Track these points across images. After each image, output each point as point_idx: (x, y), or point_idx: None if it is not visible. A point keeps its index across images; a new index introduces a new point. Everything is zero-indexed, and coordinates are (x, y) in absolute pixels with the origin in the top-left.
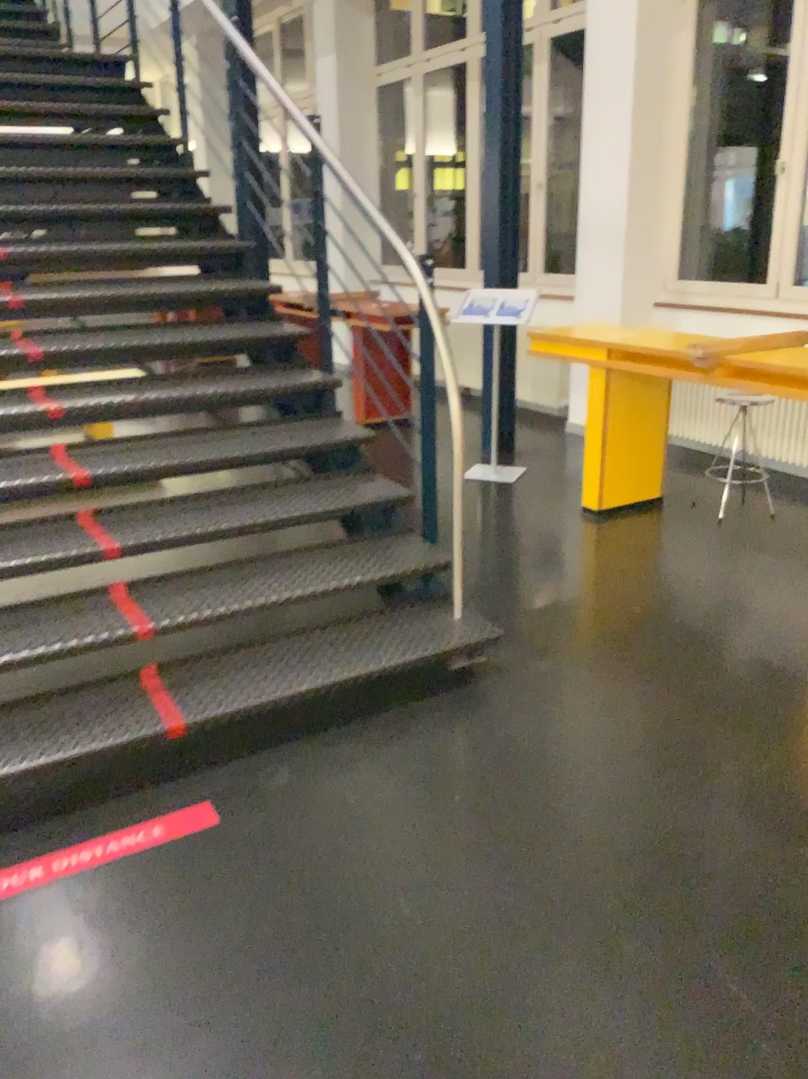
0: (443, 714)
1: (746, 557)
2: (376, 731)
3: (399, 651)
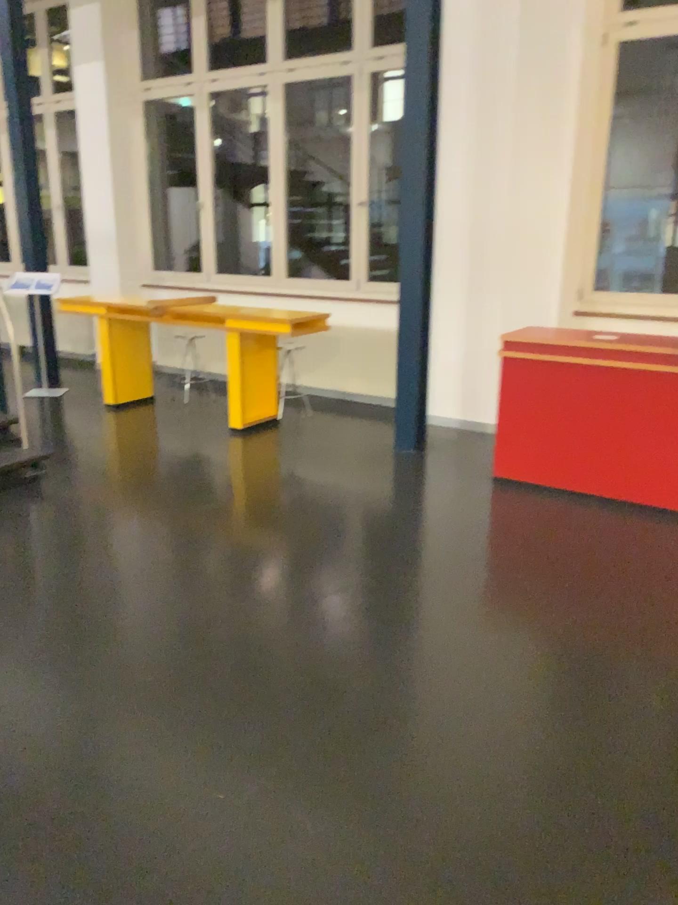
0: (21, 489)
1: (195, 415)
2: None
3: None
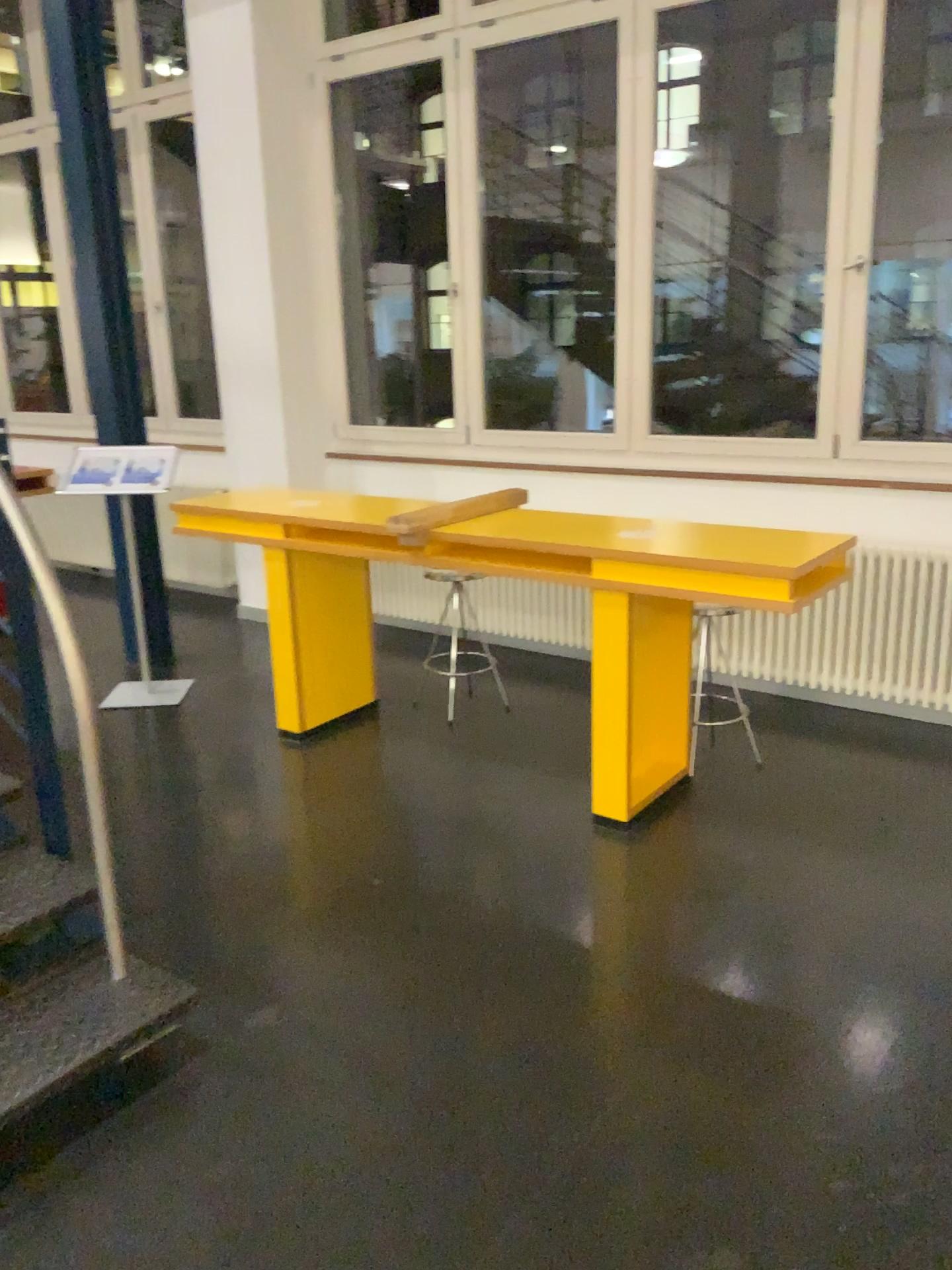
0: (120, 1162)
1: (497, 773)
2: (5, 1237)
3: (30, 1073)
